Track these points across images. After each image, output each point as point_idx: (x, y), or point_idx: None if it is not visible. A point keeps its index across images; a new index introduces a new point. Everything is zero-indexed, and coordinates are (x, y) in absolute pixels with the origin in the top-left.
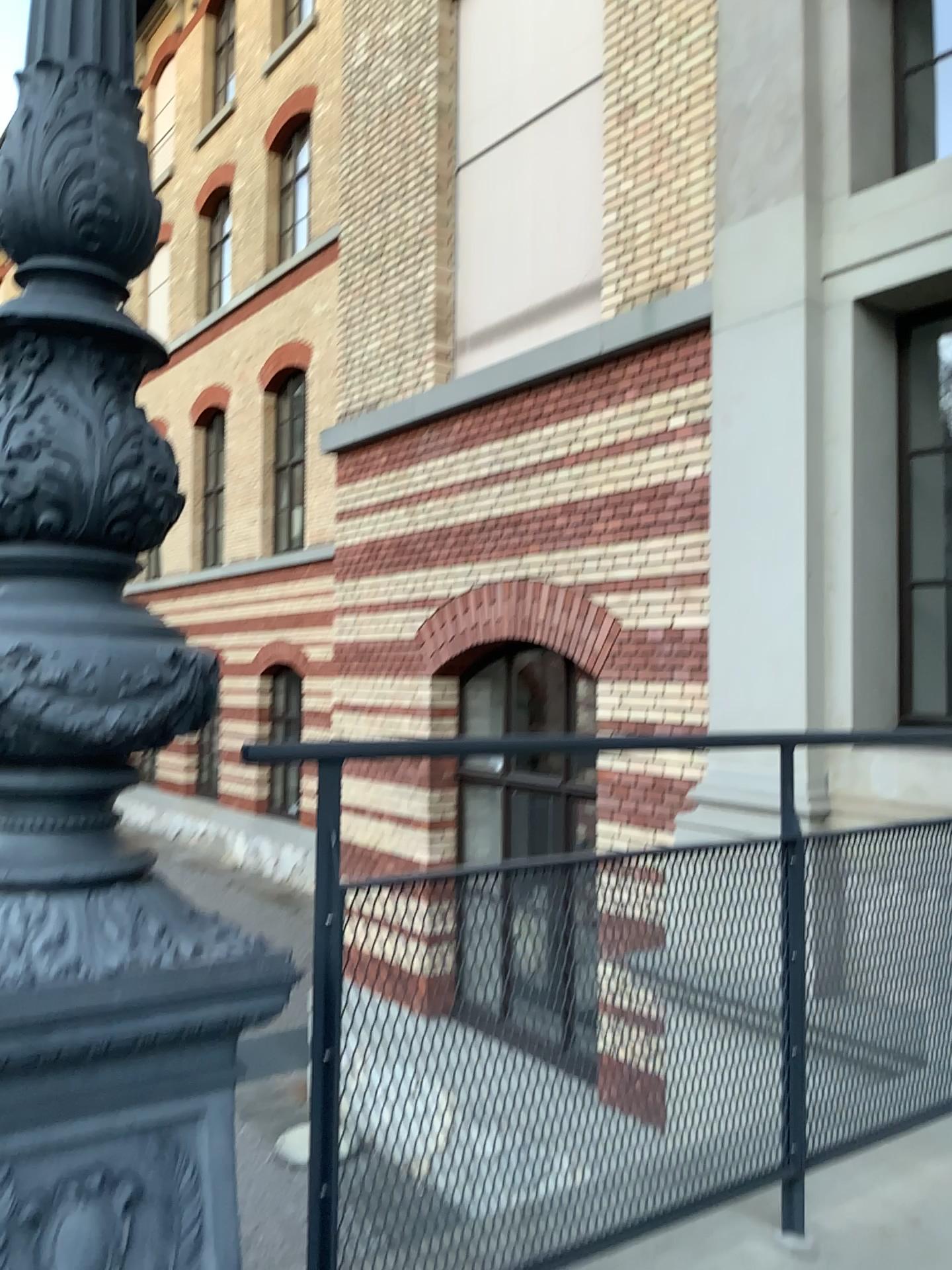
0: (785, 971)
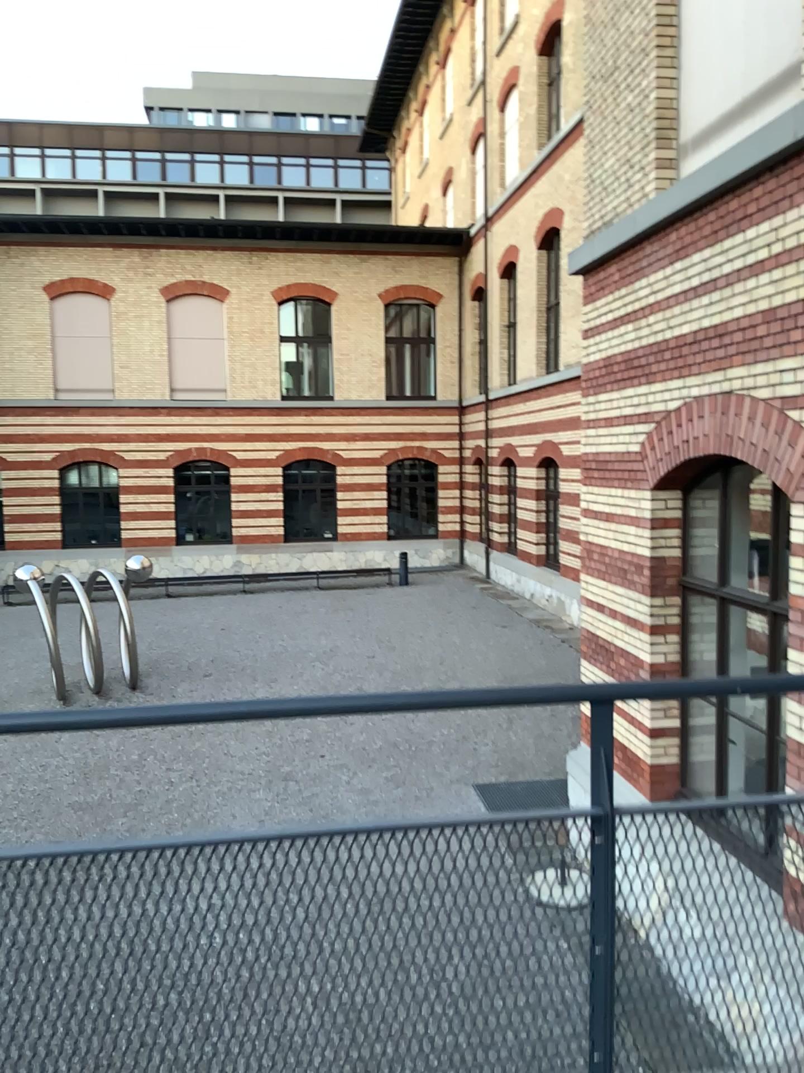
0: (589, 962)
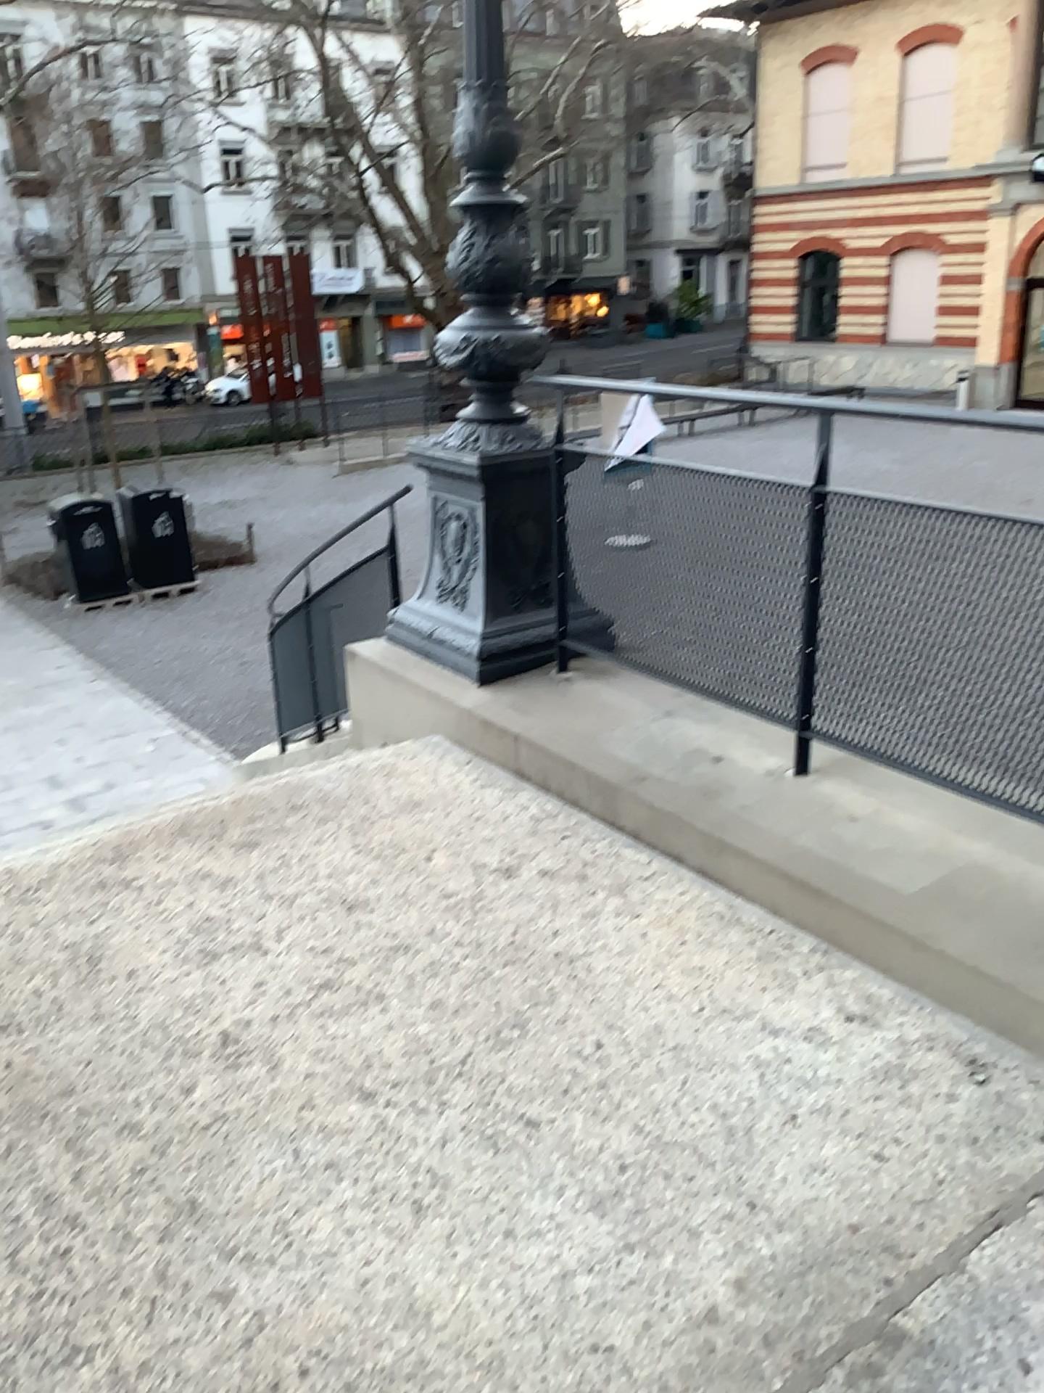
0: (798, 586)
